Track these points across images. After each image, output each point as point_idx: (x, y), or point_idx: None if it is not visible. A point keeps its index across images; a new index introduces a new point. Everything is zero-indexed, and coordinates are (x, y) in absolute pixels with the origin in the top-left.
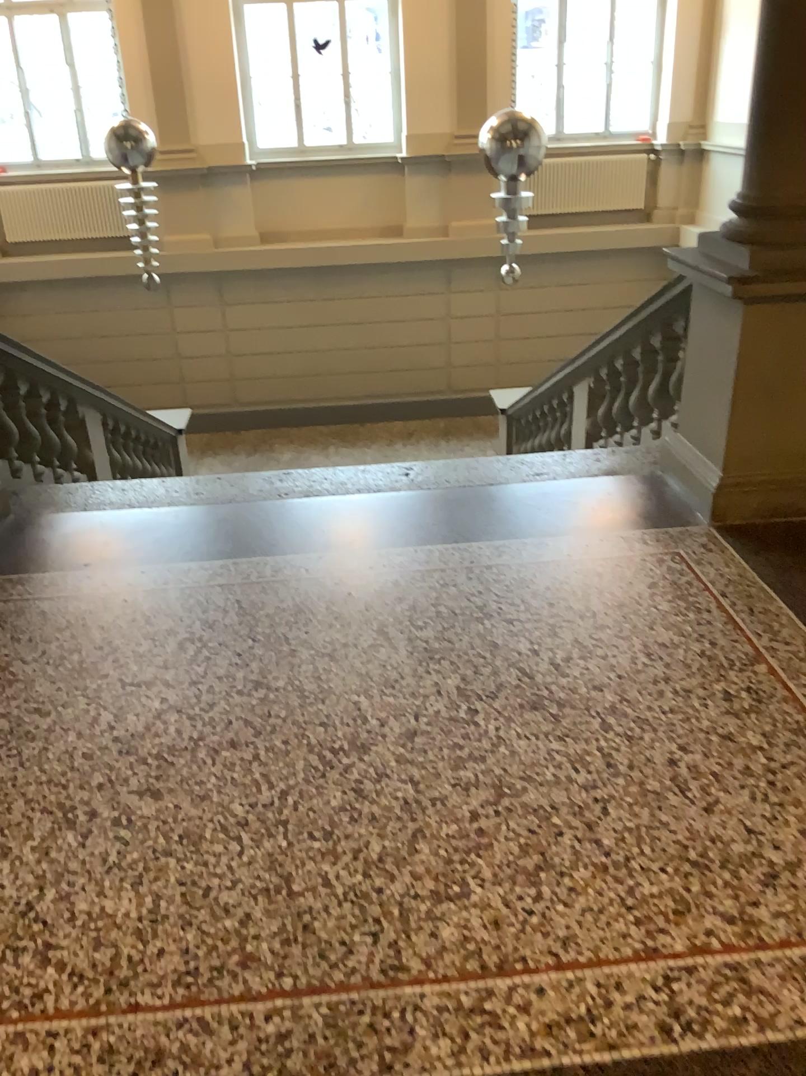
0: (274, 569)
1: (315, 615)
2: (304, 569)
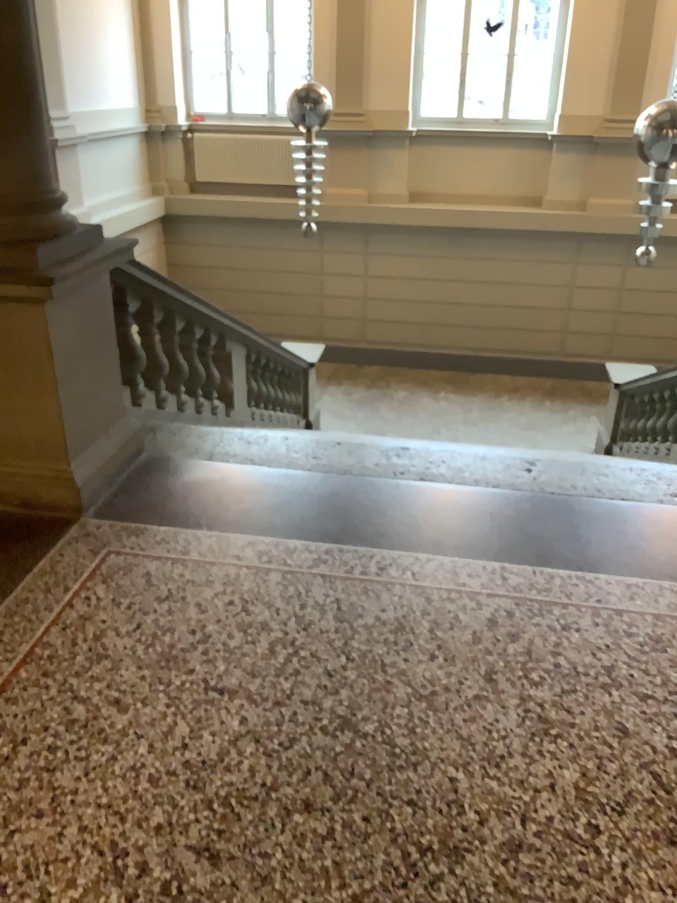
0: (381, 566)
1: (418, 637)
2: (412, 572)
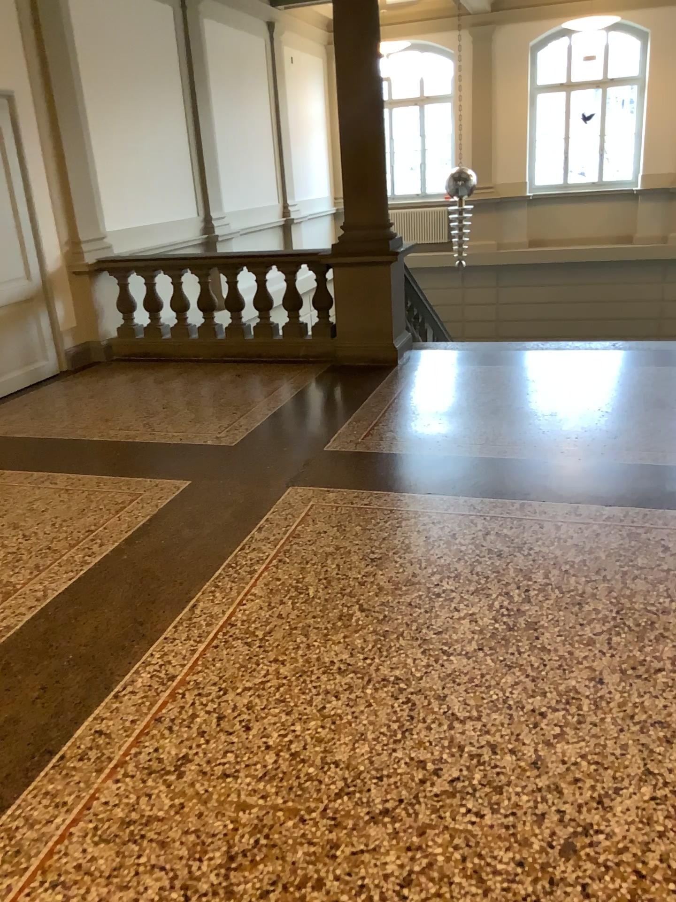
0: (541, 371)
1: (560, 383)
2: (555, 371)
